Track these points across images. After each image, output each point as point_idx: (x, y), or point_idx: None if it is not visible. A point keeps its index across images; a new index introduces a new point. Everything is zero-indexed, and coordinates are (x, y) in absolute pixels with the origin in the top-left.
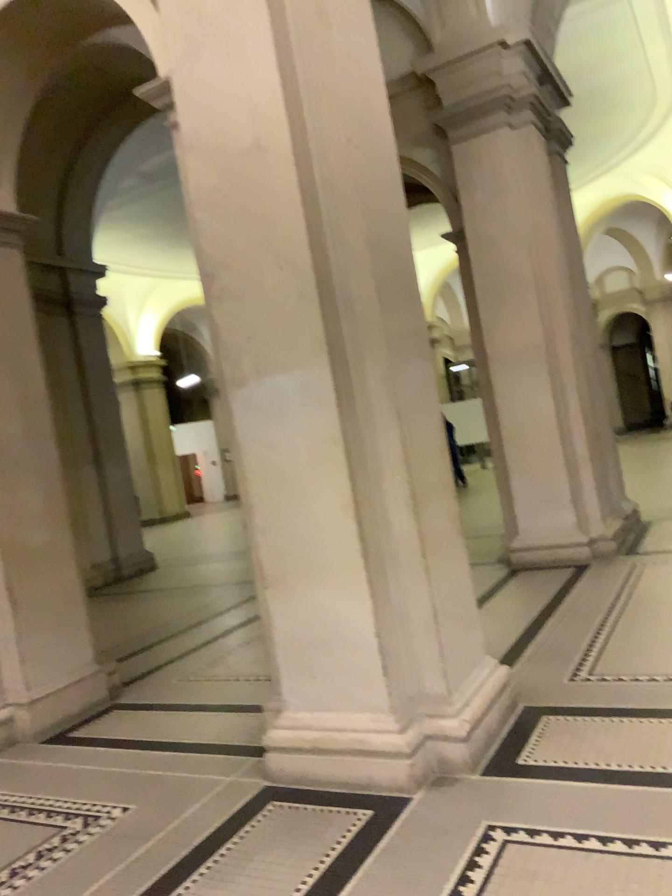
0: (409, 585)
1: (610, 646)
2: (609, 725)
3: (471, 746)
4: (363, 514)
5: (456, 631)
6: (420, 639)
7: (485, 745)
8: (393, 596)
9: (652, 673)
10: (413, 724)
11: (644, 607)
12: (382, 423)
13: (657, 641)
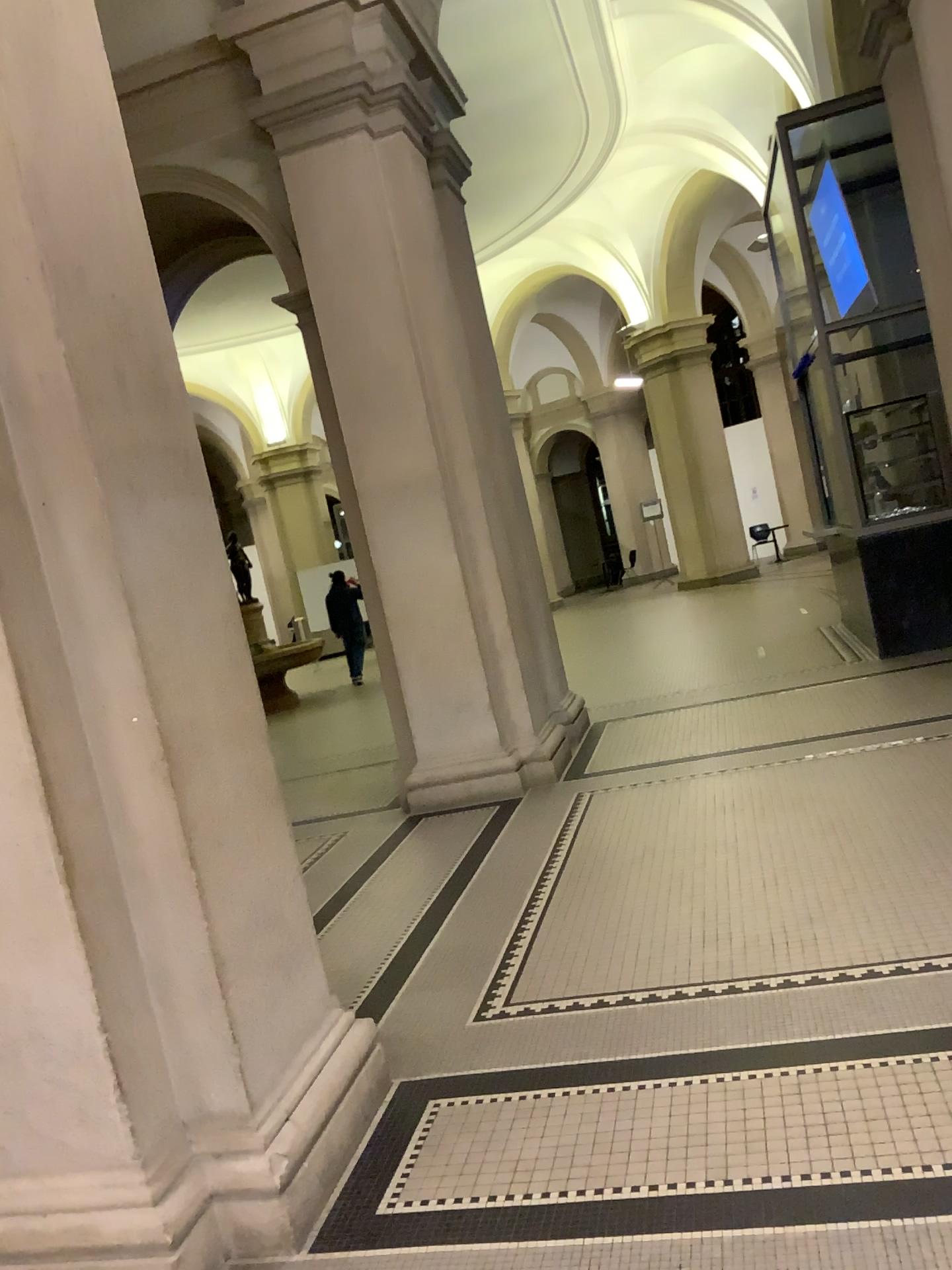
0: (166, 917)
1: (542, 948)
2: (533, 1108)
3: (298, 1192)
4: (71, 794)
5: (263, 988)
6: (193, 1015)
7: (325, 1181)
8: (136, 942)
9: (601, 994)
10: (184, 1178)
11: (593, 872)
12: (100, 619)
13: (610, 933)
